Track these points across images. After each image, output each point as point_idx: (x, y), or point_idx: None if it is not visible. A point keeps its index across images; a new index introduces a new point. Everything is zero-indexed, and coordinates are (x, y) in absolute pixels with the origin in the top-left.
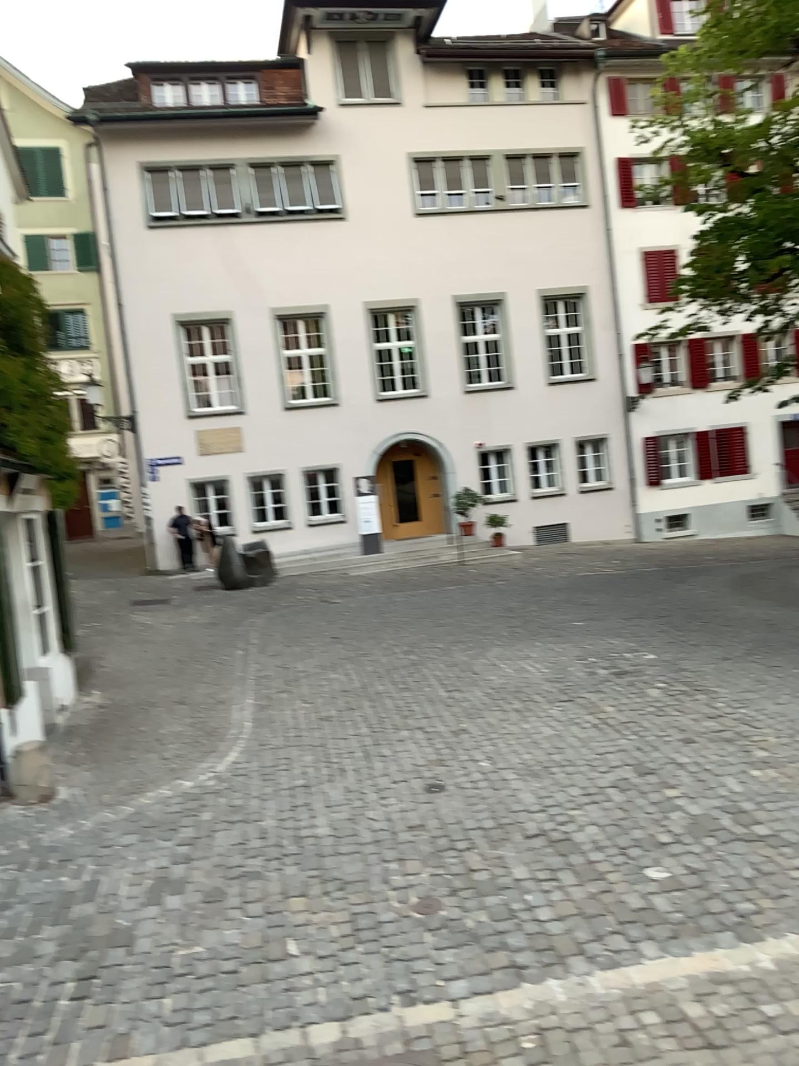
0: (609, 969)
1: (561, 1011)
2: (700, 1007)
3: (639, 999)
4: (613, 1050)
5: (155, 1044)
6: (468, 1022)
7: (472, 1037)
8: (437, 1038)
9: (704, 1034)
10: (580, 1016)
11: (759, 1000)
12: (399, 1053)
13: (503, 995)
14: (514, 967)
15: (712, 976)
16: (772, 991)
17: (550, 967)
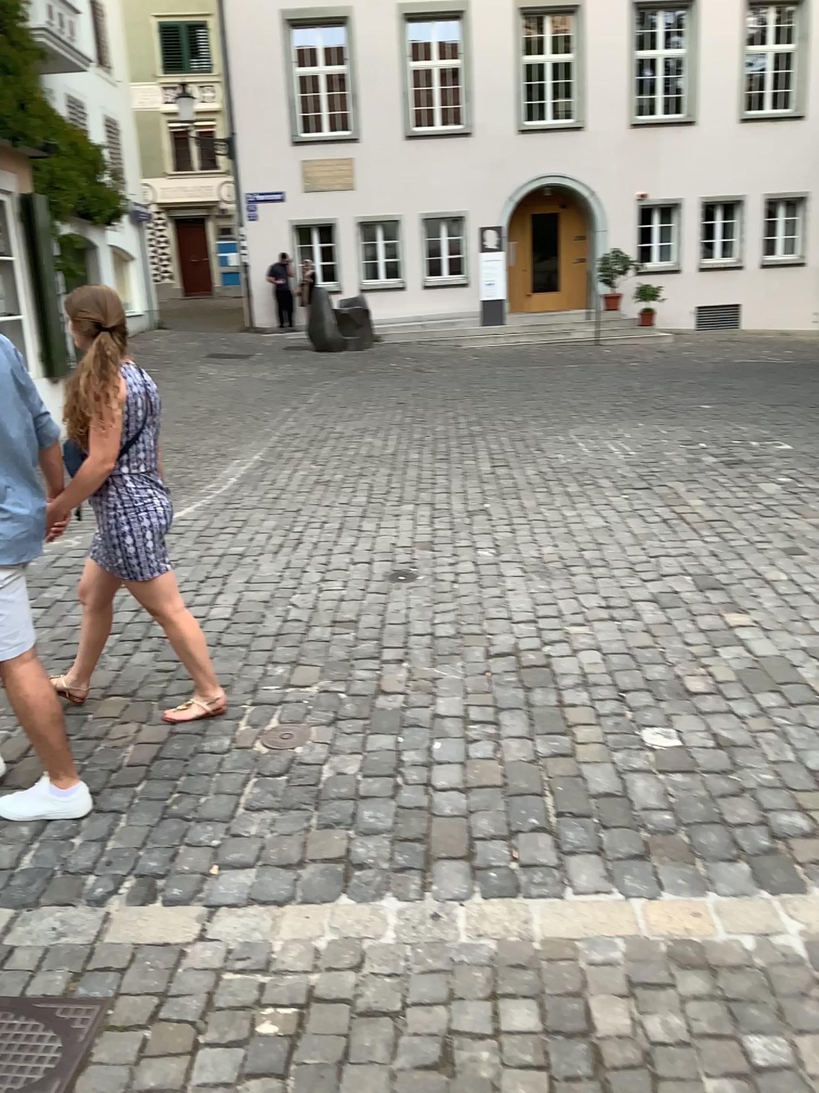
0: (501, 895)
1: (368, 963)
2: (621, 1014)
3: (518, 970)
4: (407, 1076)
5: None
6: (200, 954)
7: (188, 984)
8: (127, 977)
9: (603, 1079)
10: (396, 980)
11: (745, 1021)
12: (49, 991)
13: (292, 913)
14: (347, 862)
15: (677, 947)
16: (779, 1007)
17: (403, 873)
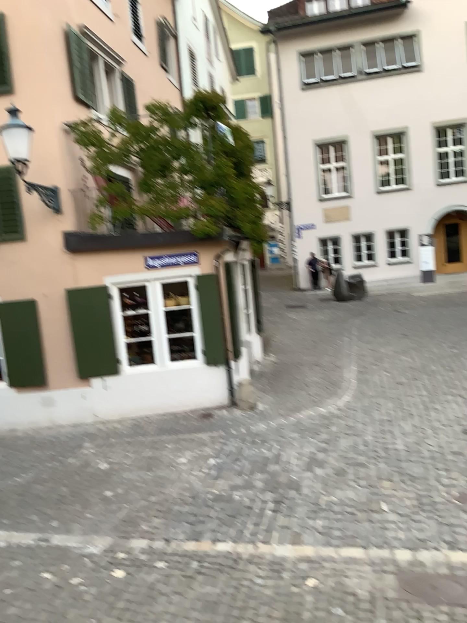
0: None
1: None
2: None
3: None
4: None
5: (315, 540)
6: None
7: None
8: None
9: None
10: None
11: None
12: (447, 574)
13: None
14: None
15: None
16: None
17: None
